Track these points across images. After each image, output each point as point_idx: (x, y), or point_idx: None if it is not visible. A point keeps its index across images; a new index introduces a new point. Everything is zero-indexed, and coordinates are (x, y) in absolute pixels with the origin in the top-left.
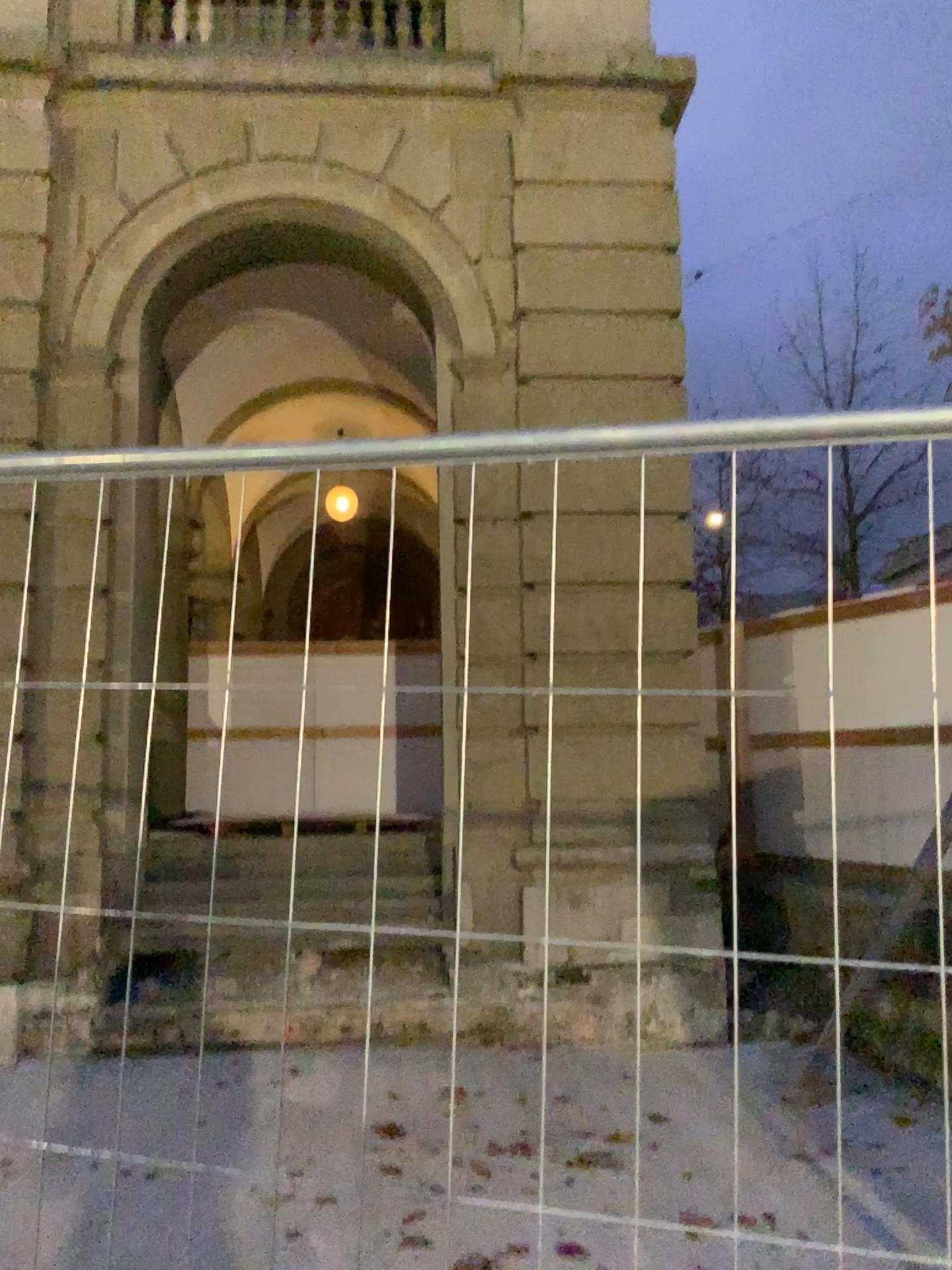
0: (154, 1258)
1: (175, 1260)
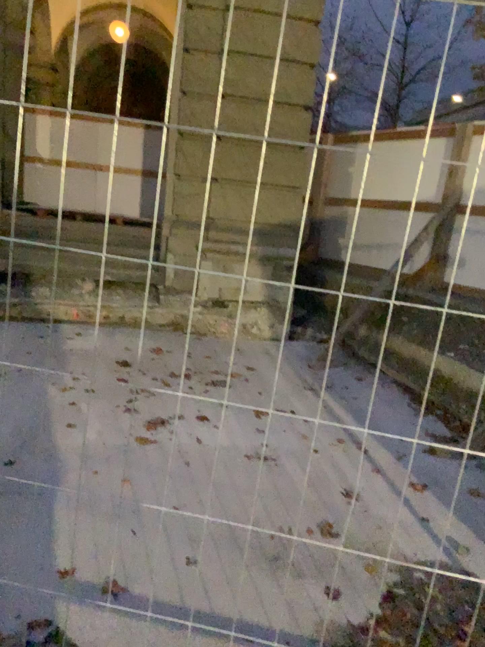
0: (3, 405)
1: (14, 407)
